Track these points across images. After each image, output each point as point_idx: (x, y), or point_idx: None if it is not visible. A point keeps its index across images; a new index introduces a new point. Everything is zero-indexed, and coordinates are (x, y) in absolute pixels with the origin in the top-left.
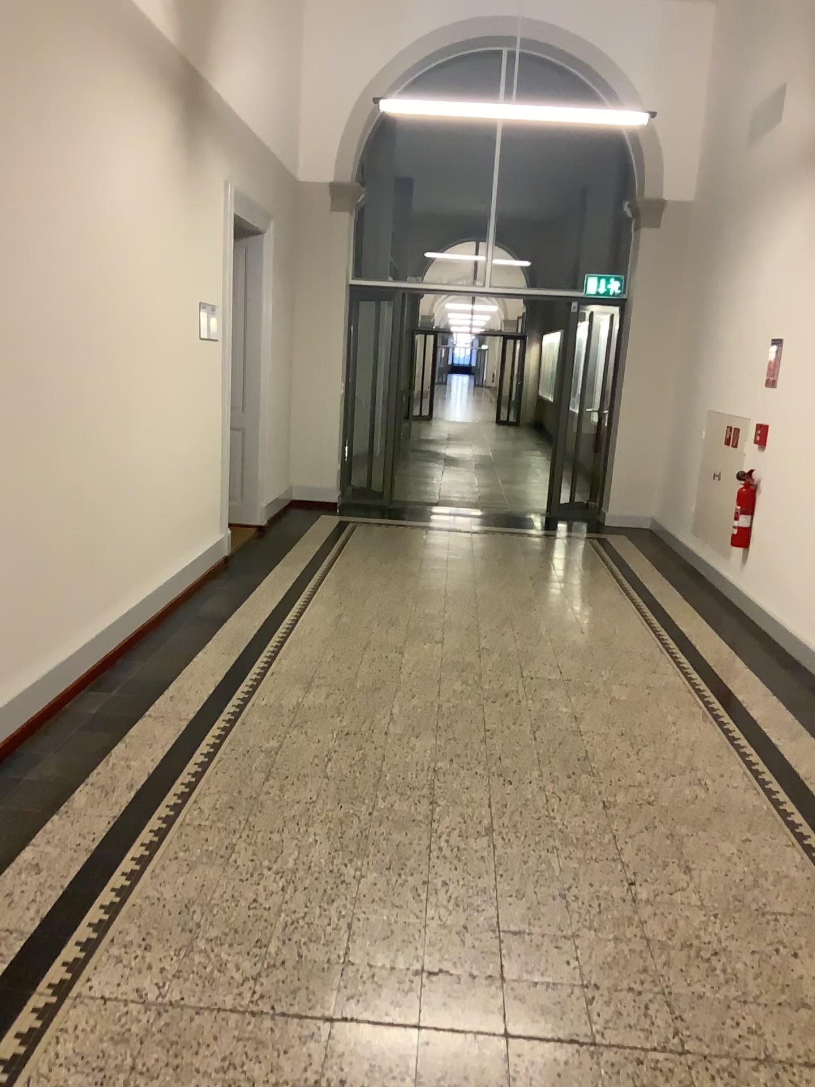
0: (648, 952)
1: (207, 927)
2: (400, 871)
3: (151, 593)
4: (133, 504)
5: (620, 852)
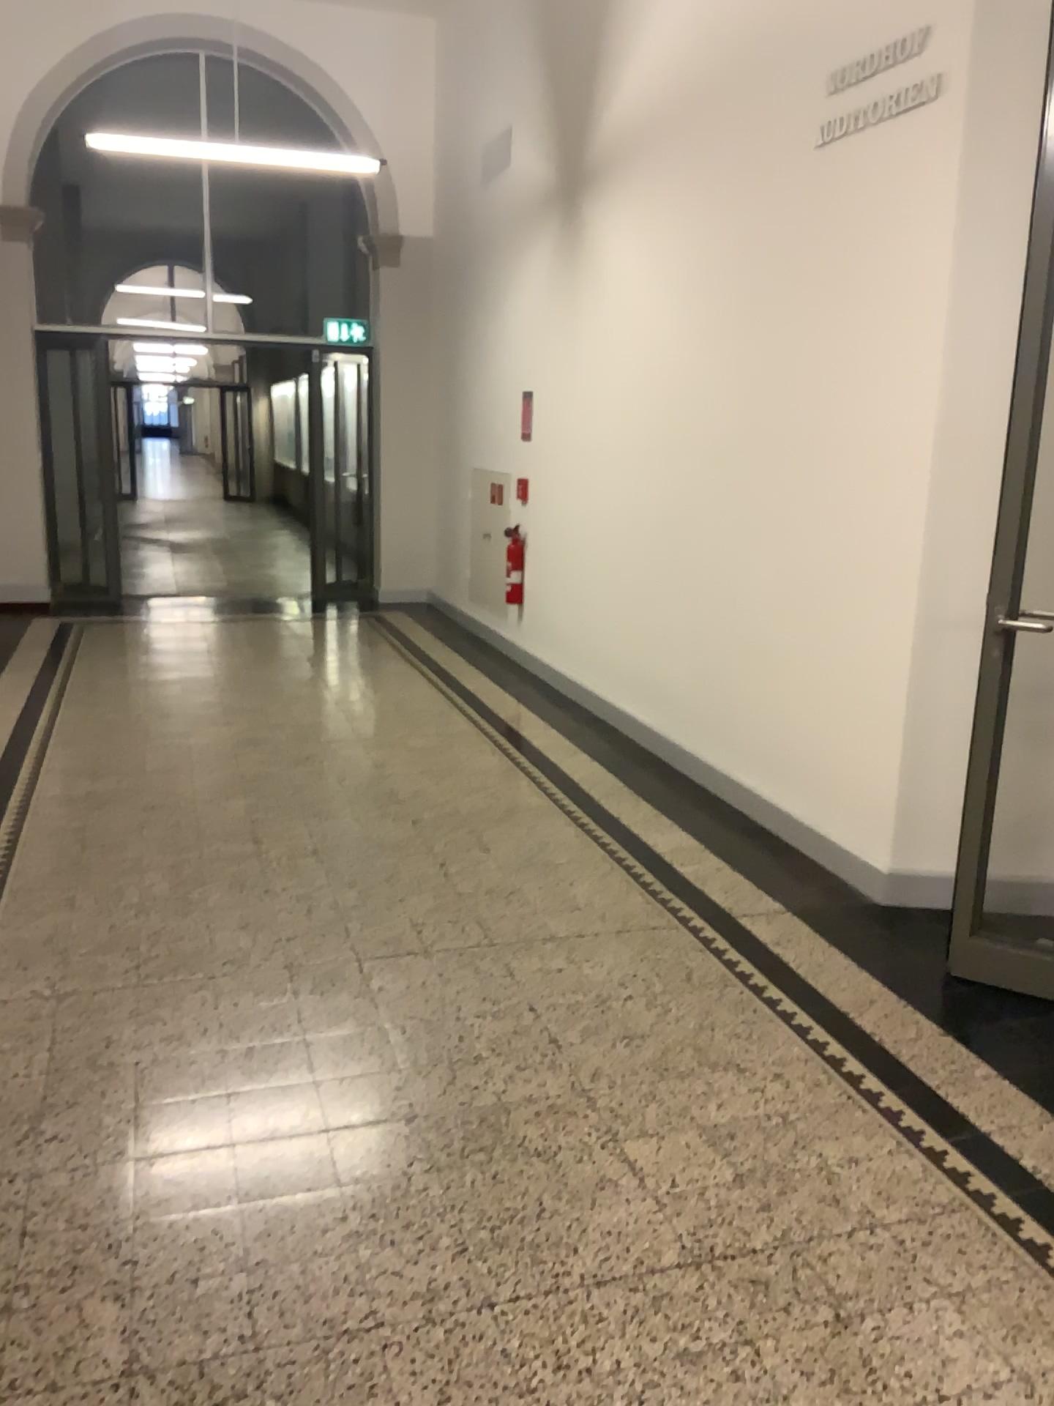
0: (459, 902)
1: (77, 947)
2: (239, 890)
3: None
4: None
5: (429, 850)
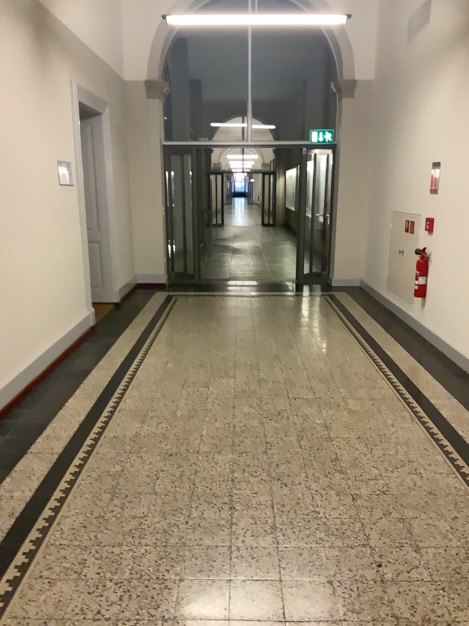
0: None
1: None
2: (208, 575)
3: (36, 359)
4: (16, 301)
5: (368, 539)
